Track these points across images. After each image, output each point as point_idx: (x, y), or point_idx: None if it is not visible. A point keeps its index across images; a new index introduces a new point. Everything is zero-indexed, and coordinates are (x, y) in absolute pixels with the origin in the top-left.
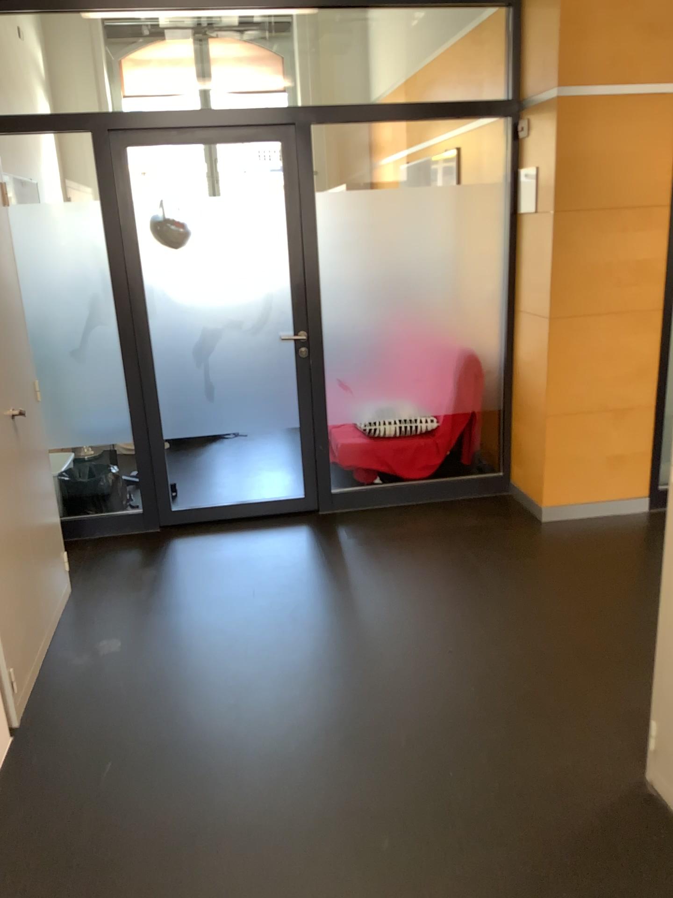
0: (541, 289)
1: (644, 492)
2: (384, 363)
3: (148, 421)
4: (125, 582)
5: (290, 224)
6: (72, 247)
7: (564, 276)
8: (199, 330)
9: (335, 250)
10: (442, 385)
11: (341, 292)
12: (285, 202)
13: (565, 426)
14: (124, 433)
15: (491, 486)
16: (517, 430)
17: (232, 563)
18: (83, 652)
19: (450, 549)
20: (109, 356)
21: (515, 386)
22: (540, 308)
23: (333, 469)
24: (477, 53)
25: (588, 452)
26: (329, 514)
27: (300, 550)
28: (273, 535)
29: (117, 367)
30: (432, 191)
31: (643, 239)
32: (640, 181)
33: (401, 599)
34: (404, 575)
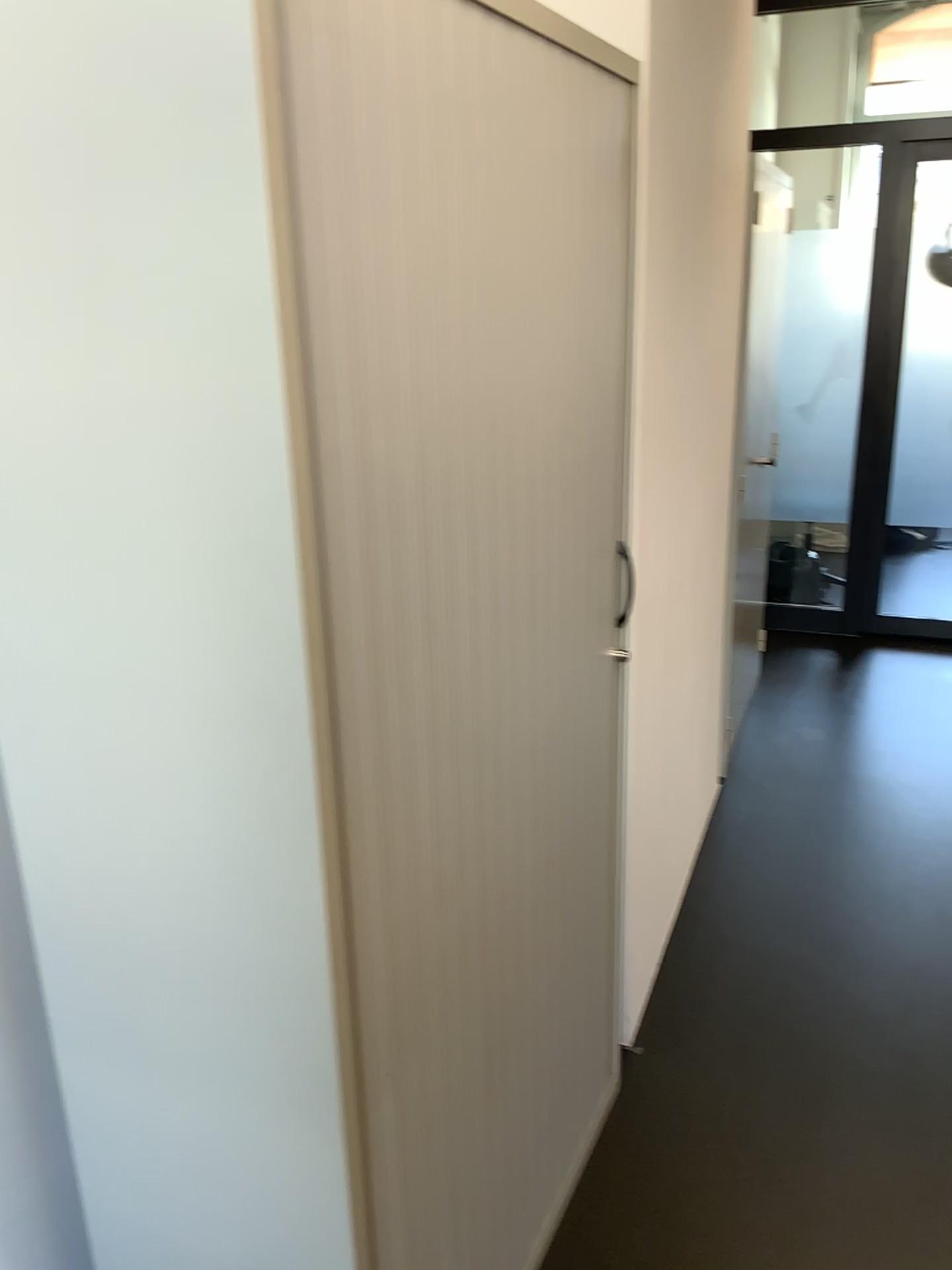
0: None
1: None
2: None
3: (875, 501)
4: (825, 679)
5: None
6: (828, 284)
7: None
8: None
9: None
10: None
11: None
12: None
13: None
14: (843, 512)
15: None
16: None
17: None
18: (786, 731)
19: None
20: (844, 417)
21: None
22: None
23: None
24: None
25: None
26: None
27: None
28: None
29: (851, 432)
30: None
31: None
32: None
33: None
34: None
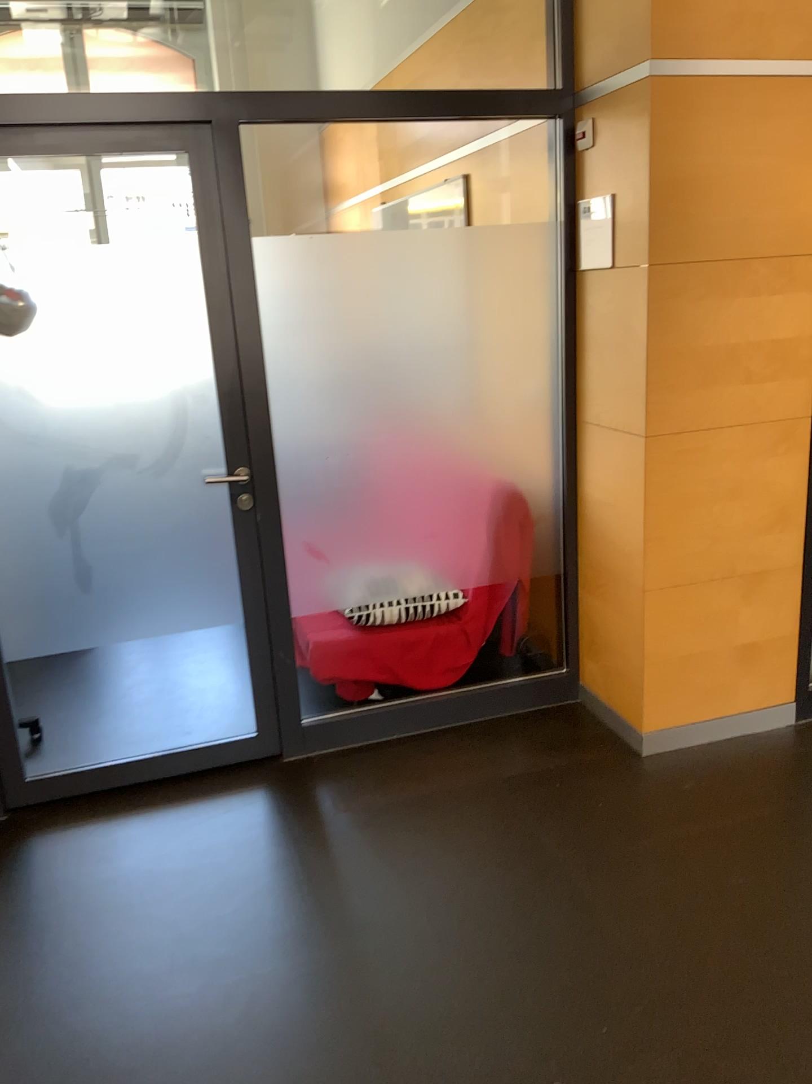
0: (631, 390)
1: (789, 696)
2: (379, 514)
3: None
4: None
5: (213, 290)
6: None
7: (670, 369)
8: (61, 474)
9: (291, 332)
10: (470, 542)
11: (304, 400)
12: (203, 253)
13: (675, 606)
14: None
15: (549, 692)
16: (589, 606)
17: (135, 888)
18: None
19: (508, 823)
20: None
21: (581, 538)
22: (632, 421)
23: (302, 683)
24: (491, 29)
25: (709, 643)
26: (299, 763)
27: (256, 848)
28: (207, 814)
29: None
30: (445, 235)
31: (785, 307)
32: (781, 215)
33: (446, 954)
34: (441, 895)
